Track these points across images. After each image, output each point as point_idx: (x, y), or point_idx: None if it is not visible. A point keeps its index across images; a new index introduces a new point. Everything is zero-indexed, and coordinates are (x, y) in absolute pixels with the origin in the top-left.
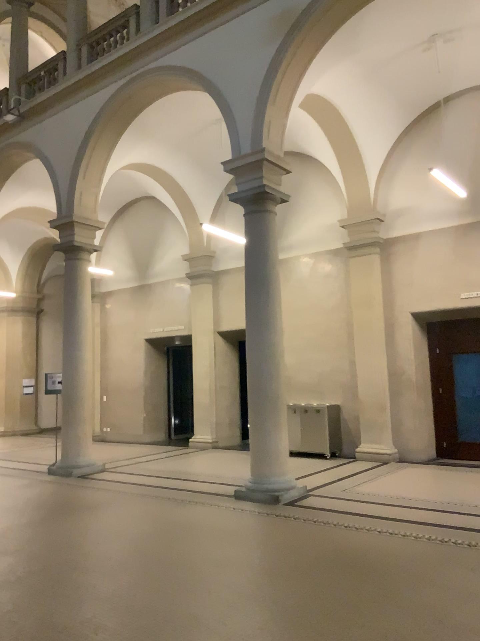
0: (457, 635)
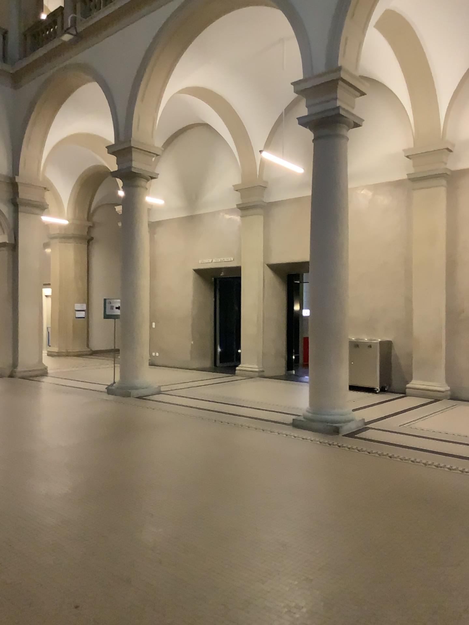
0: None
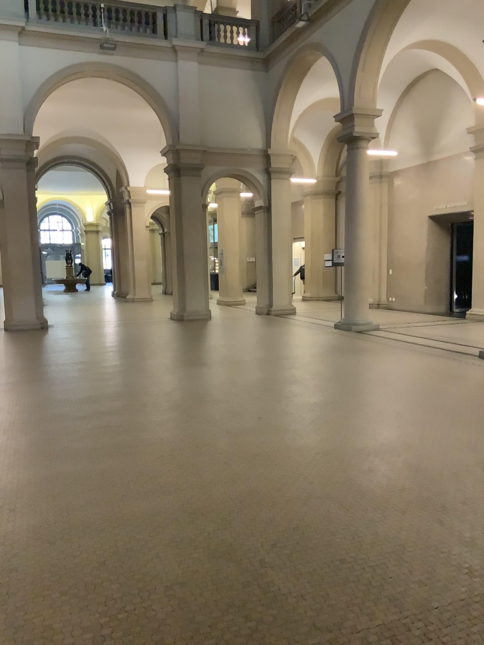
0: None
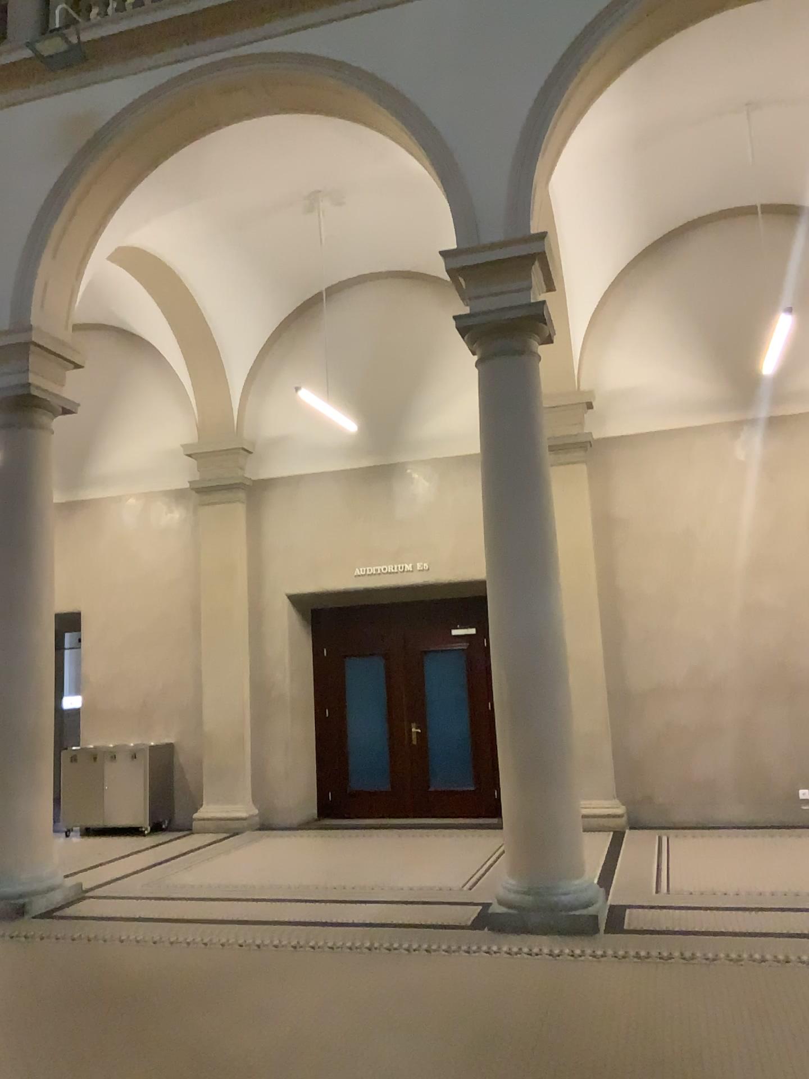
0: (203, 1076)
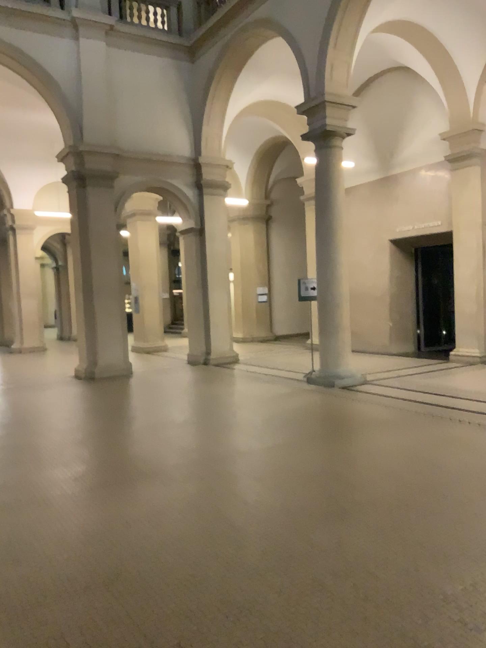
0: None
